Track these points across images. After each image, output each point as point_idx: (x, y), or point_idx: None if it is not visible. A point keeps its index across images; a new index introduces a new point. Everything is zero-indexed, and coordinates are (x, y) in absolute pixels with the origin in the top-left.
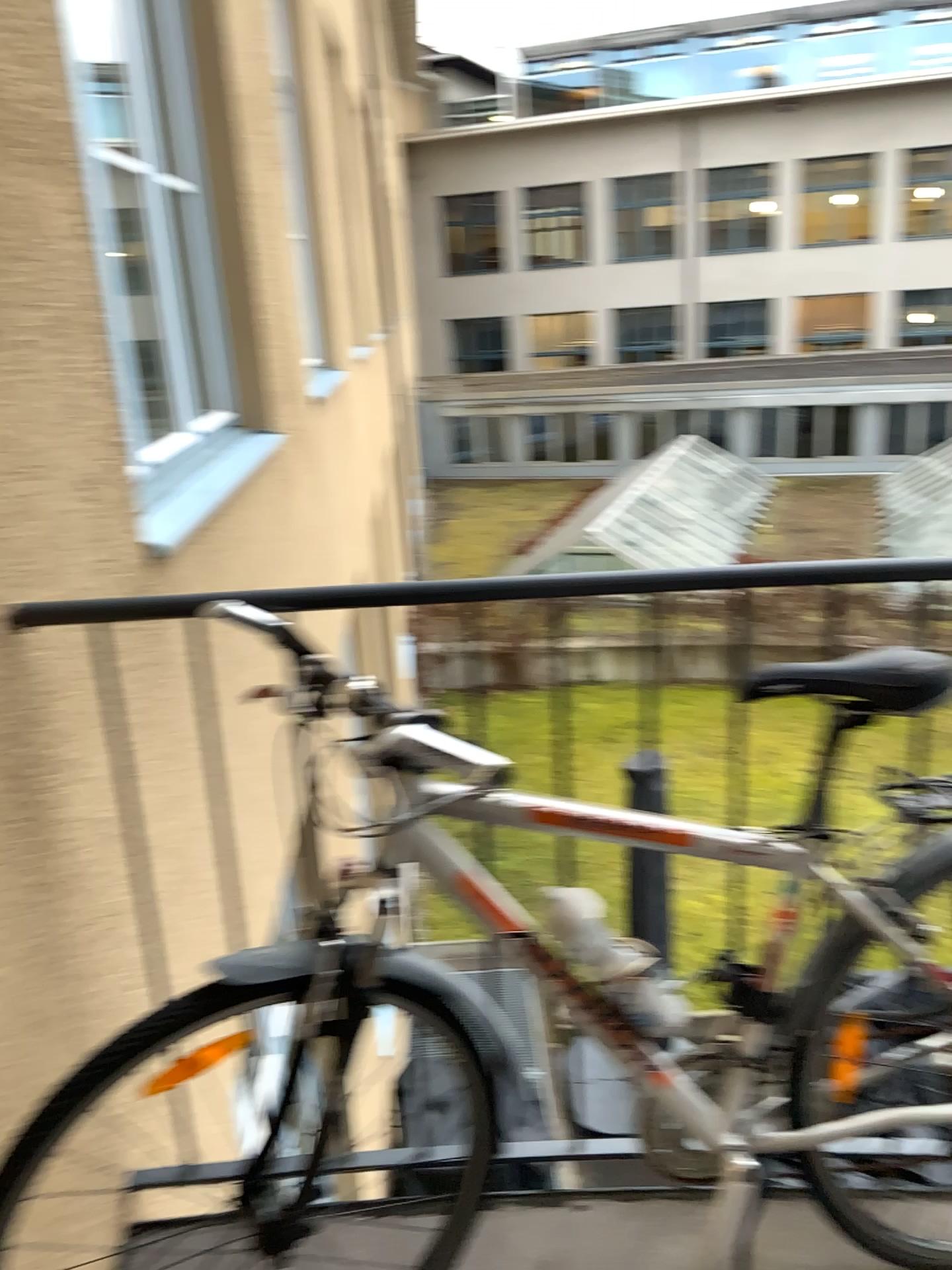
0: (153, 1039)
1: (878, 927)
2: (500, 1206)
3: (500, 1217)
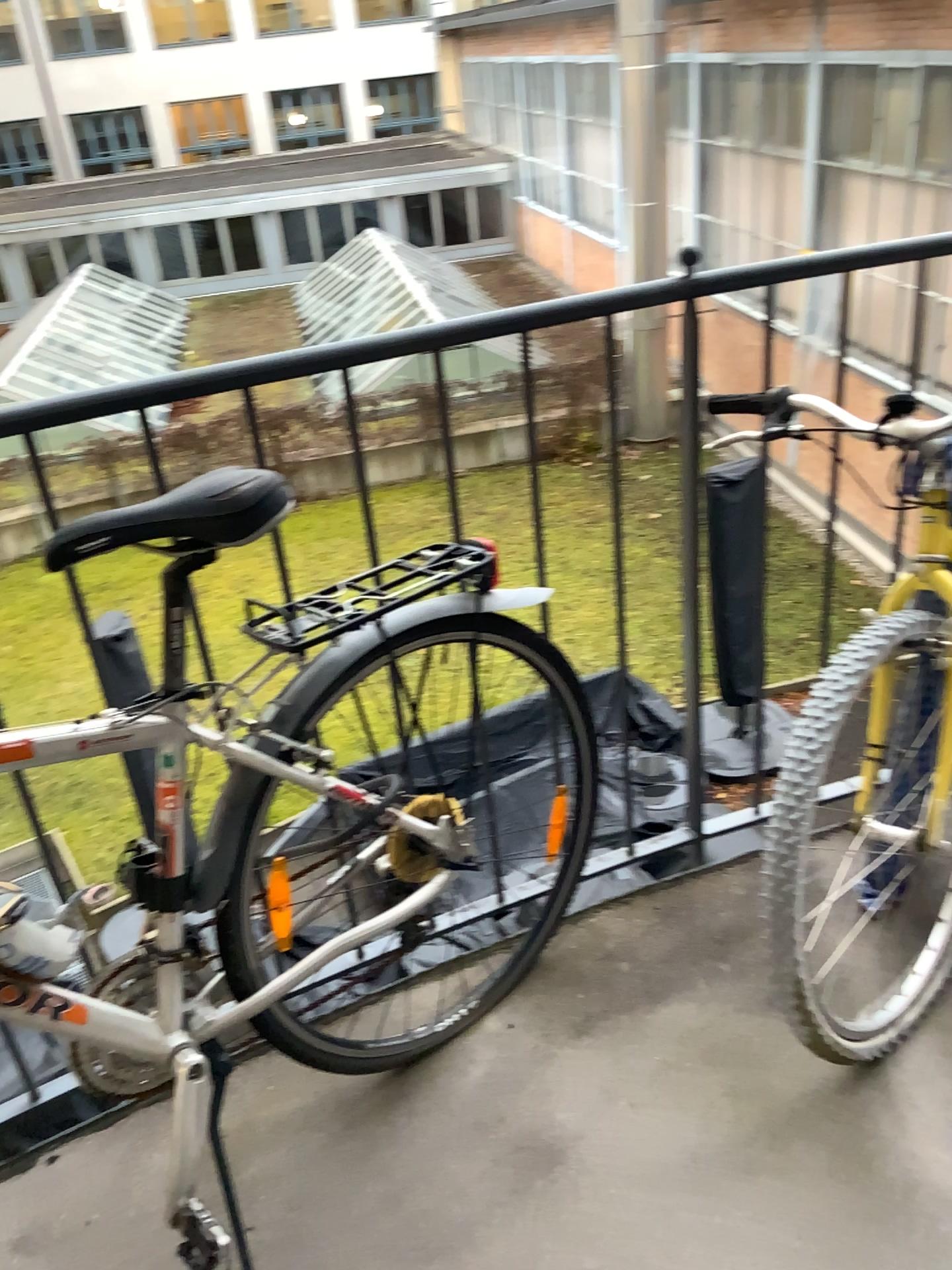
0: None
1: (274, 772)
2: None
3: None
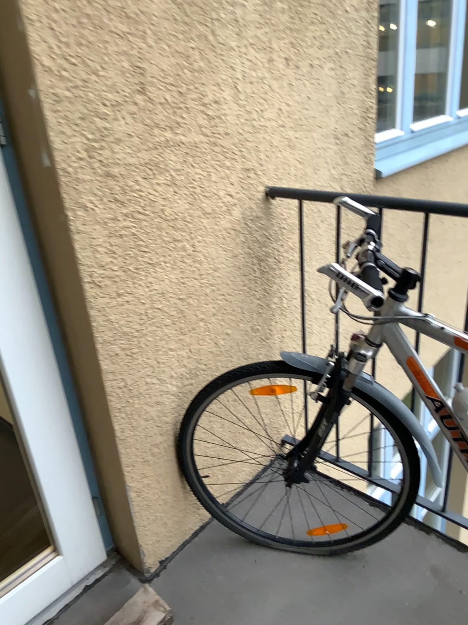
0: (258, 374)
1: None
2: (428, 534)
3: (425, 538)
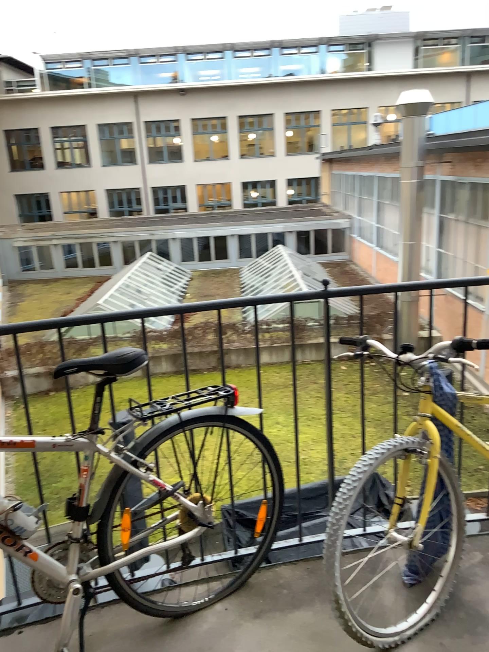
0: None
1: (130, 470)
2: None
3: None
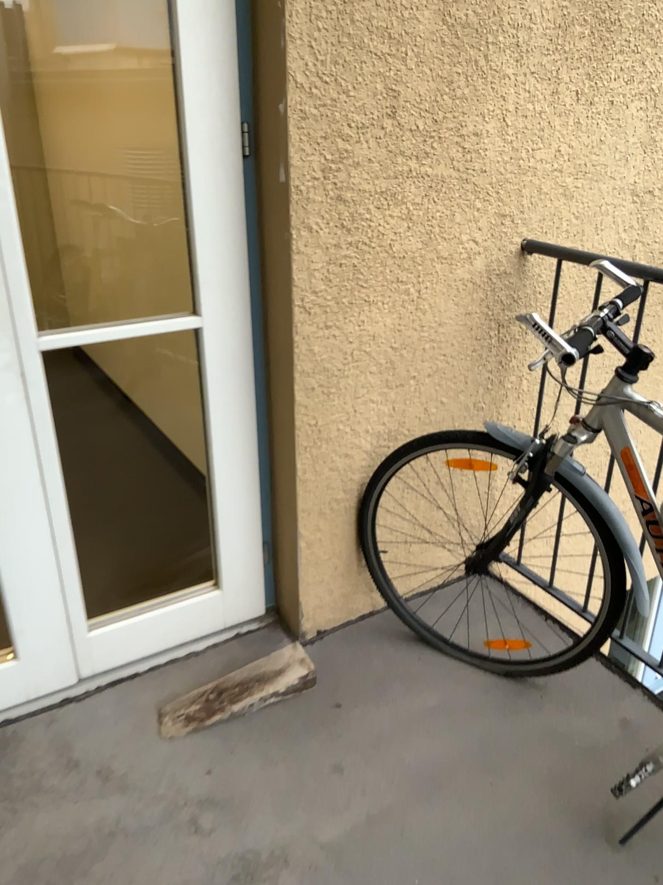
0: (458, 443)
1: None
2: (633, 688)
3: (628, 691)
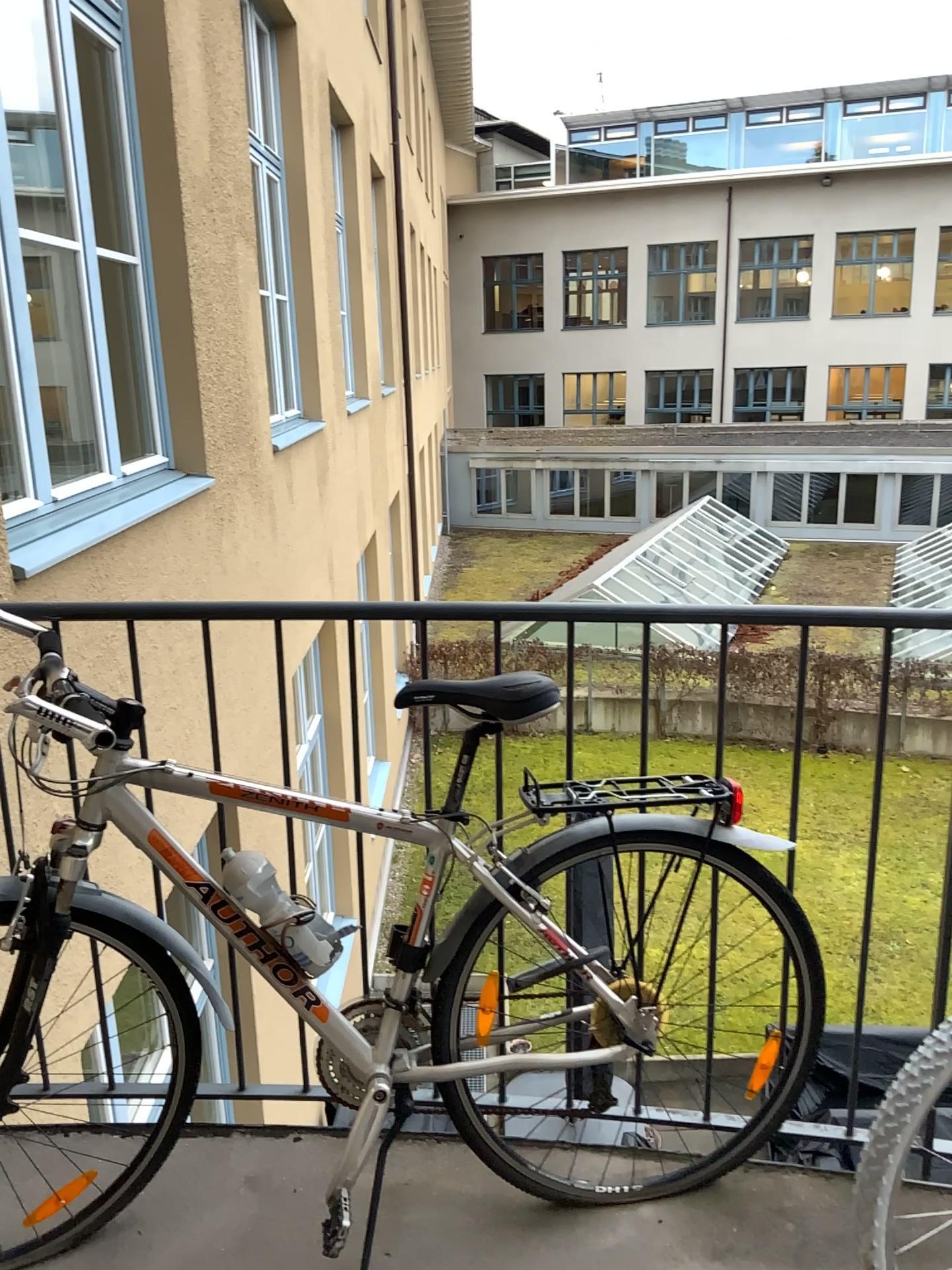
0: None
1: (508, 902)
2: (228, 1135)
3: (225, 1143)
